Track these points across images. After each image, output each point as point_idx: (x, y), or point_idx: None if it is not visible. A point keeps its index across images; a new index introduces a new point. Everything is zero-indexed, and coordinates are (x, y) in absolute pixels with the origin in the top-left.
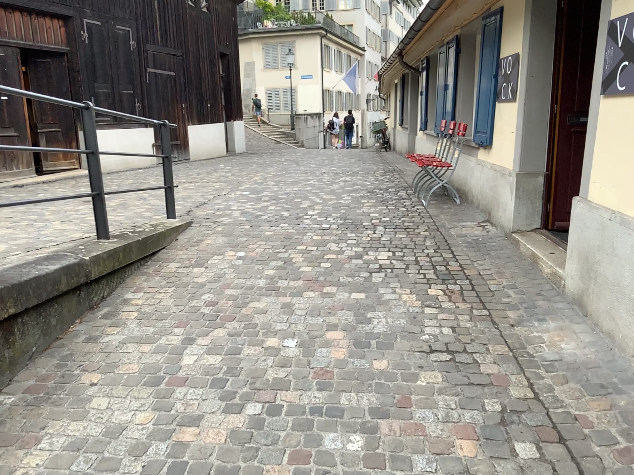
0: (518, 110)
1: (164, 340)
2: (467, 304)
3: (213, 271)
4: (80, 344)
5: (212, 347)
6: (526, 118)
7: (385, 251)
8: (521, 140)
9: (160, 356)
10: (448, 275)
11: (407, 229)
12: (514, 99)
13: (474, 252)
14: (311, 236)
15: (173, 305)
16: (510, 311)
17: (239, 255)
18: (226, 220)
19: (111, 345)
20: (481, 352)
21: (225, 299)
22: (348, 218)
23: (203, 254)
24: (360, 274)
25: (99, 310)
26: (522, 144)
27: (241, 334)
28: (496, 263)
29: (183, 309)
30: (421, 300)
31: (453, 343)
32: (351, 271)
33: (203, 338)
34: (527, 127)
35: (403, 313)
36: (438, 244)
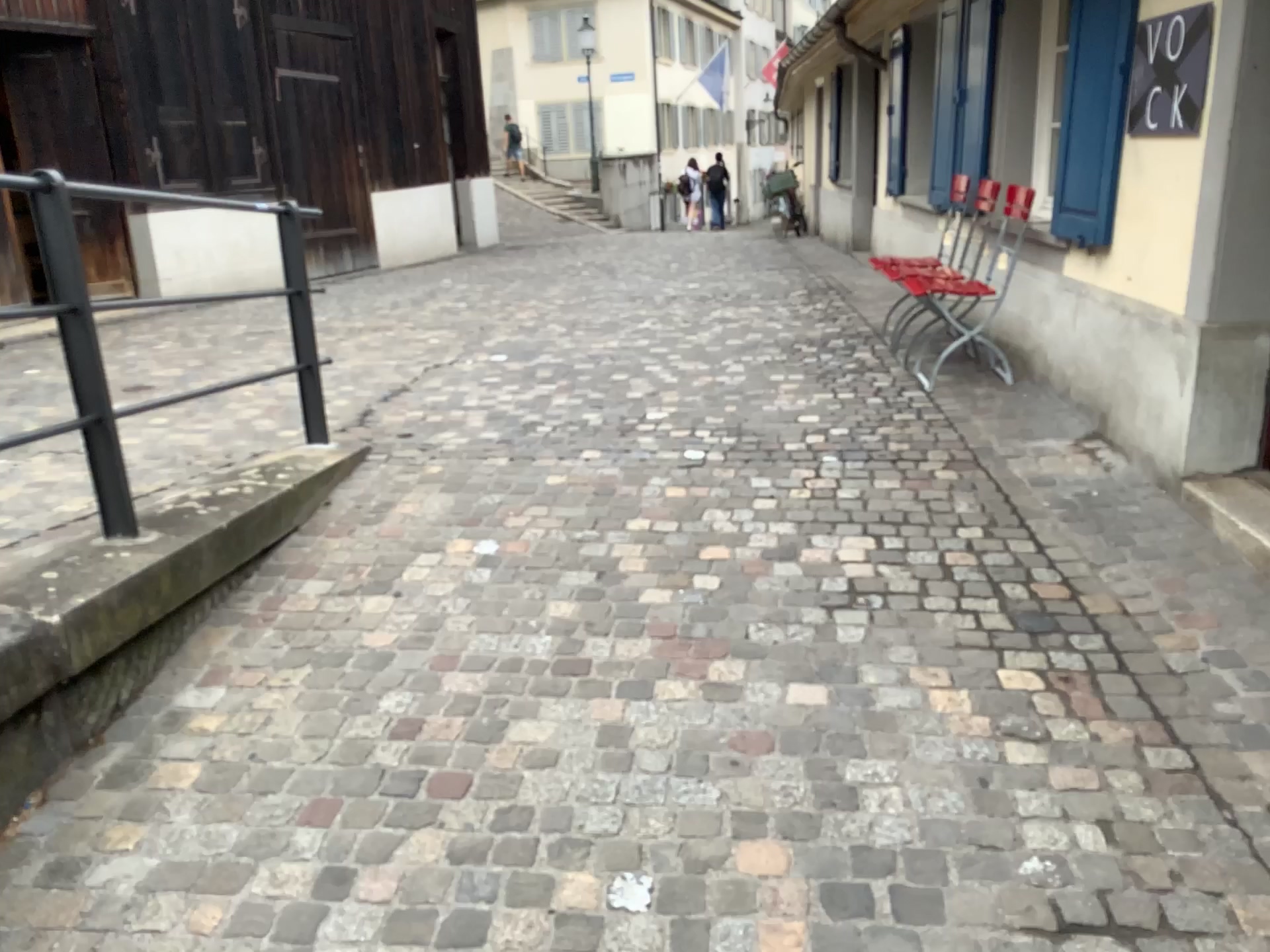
0: (1213, 160)
1: (266, 880)
2: (1119, 723)
3: (417, 608)
4: (21, 896)
5: (402, 910)
6: (1236, 183)
7: (853, 531)
8: (1220, 240)
9: (247, 948)
10: (1037, 615)
11: (896, 458)
12: (1196, 129)
13: (1088, 538)
14: (660, 484)
15: (303, 734)
16: (1255, 755)
17: (484, 552)
18: (453, 441)
19: (110, 899)
20: (1218, 932)
21: (444, 712)
22: (745, 428)
23: (392, 549)
24: (800, 610)
25: (97, 756)
26: (1221, 252)
27: (487, 853)
28: (1159, 574)
29: (328, 751)
30: (984, 710)
31: (1118, 889)
32: (776, 601)
33: (377, 870)
34: (1237, 207)
35: (945, 760)
36: (986, 511)
